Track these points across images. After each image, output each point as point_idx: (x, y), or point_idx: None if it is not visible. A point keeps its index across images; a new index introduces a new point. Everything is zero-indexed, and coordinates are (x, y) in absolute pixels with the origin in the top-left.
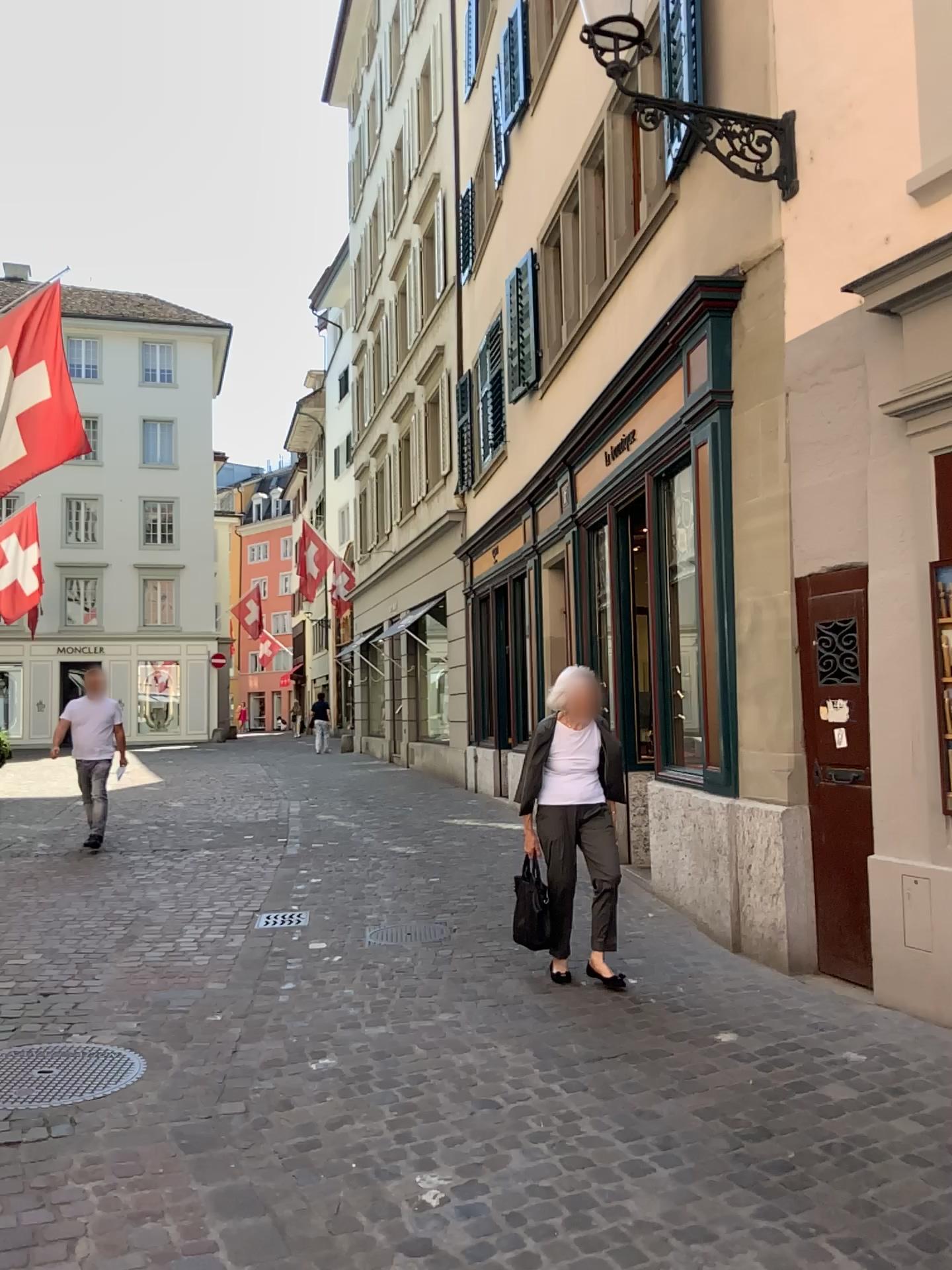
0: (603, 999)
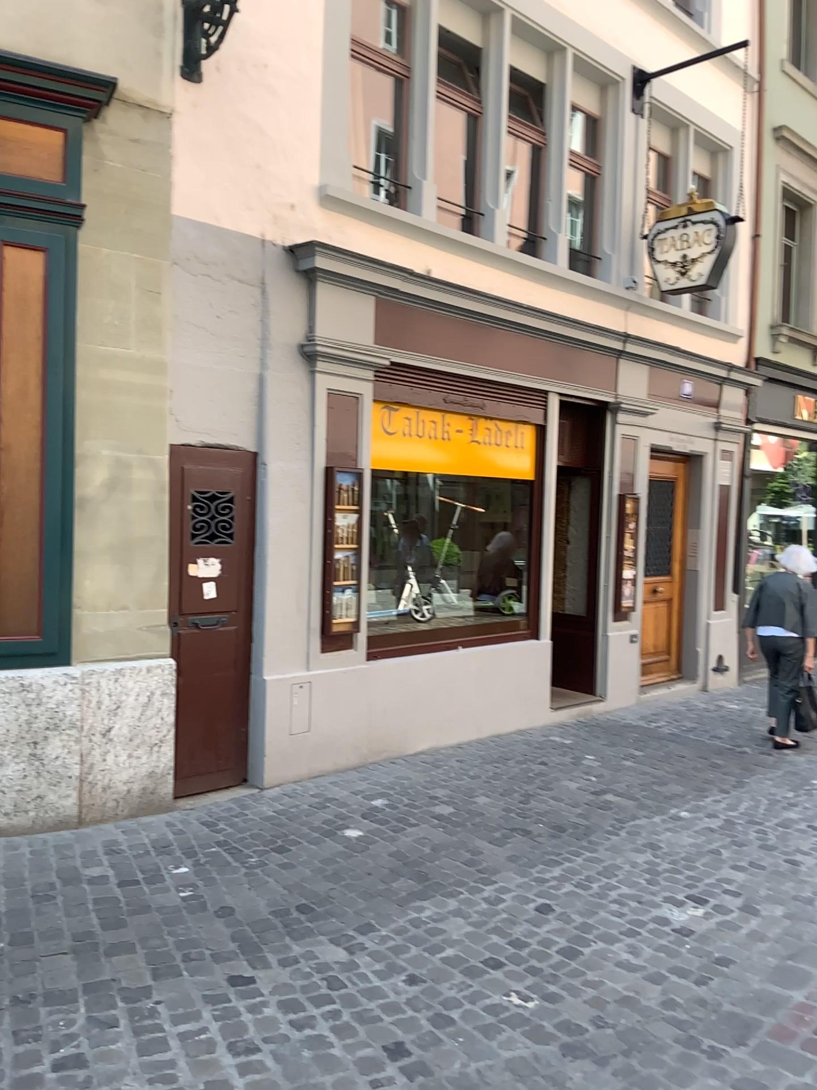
0: (272, 873)
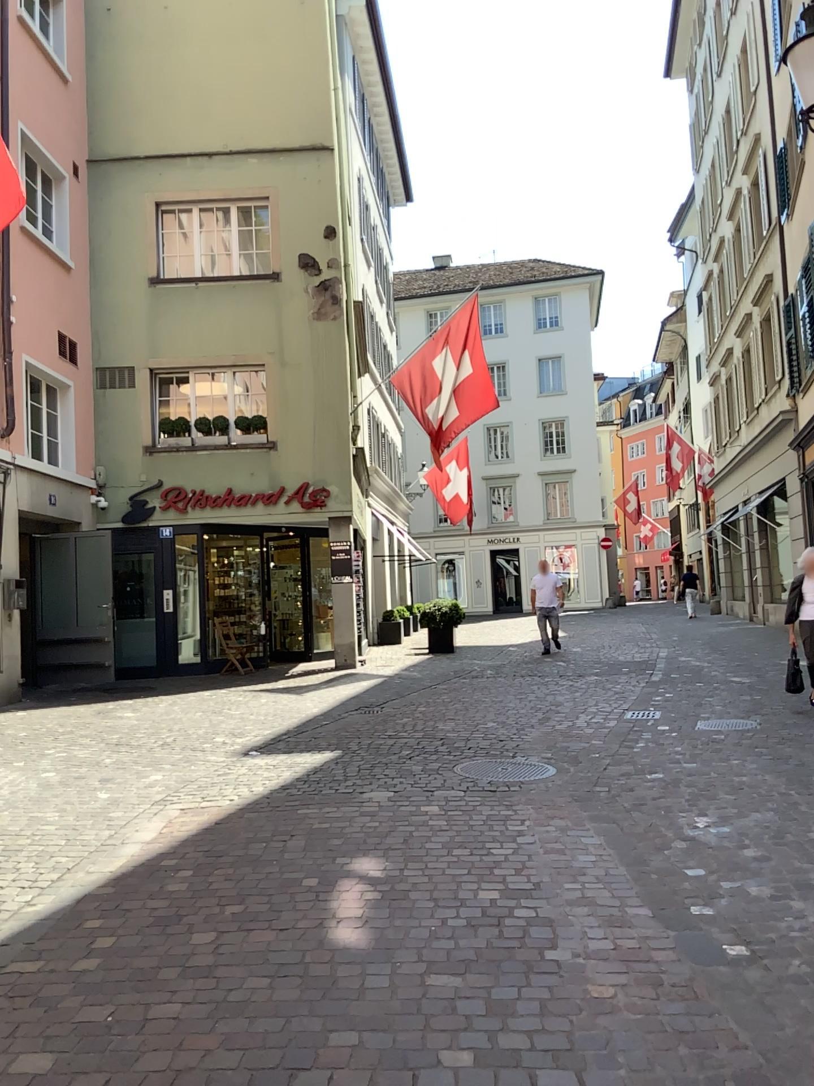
0: None
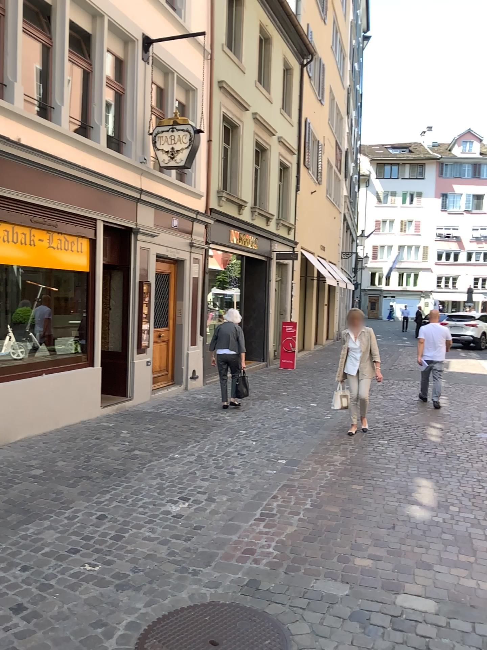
0: None
